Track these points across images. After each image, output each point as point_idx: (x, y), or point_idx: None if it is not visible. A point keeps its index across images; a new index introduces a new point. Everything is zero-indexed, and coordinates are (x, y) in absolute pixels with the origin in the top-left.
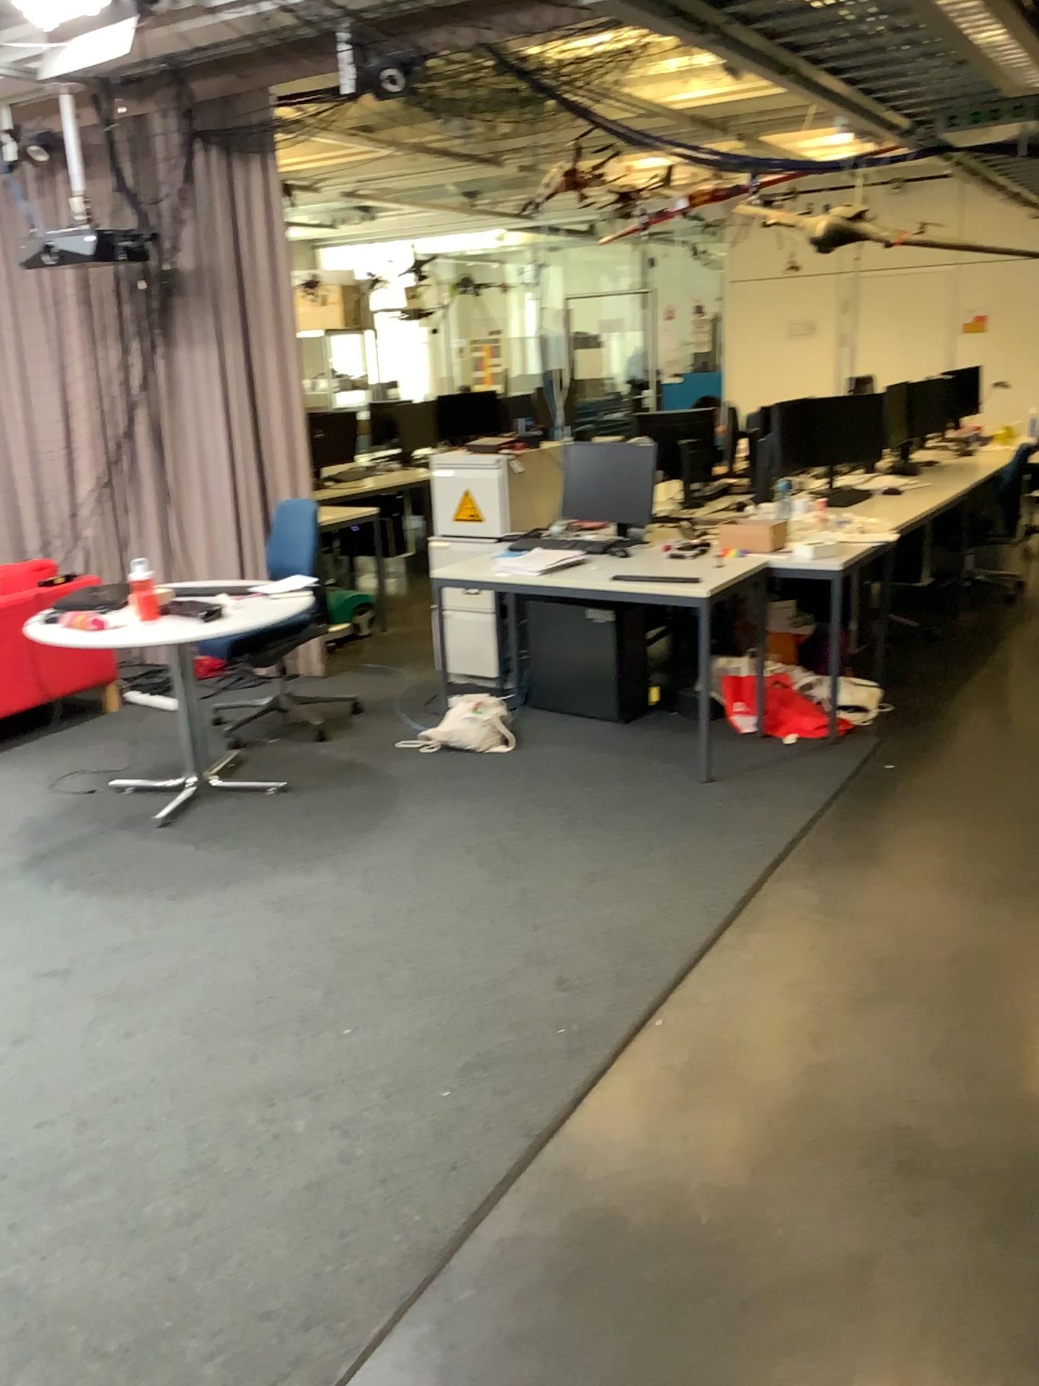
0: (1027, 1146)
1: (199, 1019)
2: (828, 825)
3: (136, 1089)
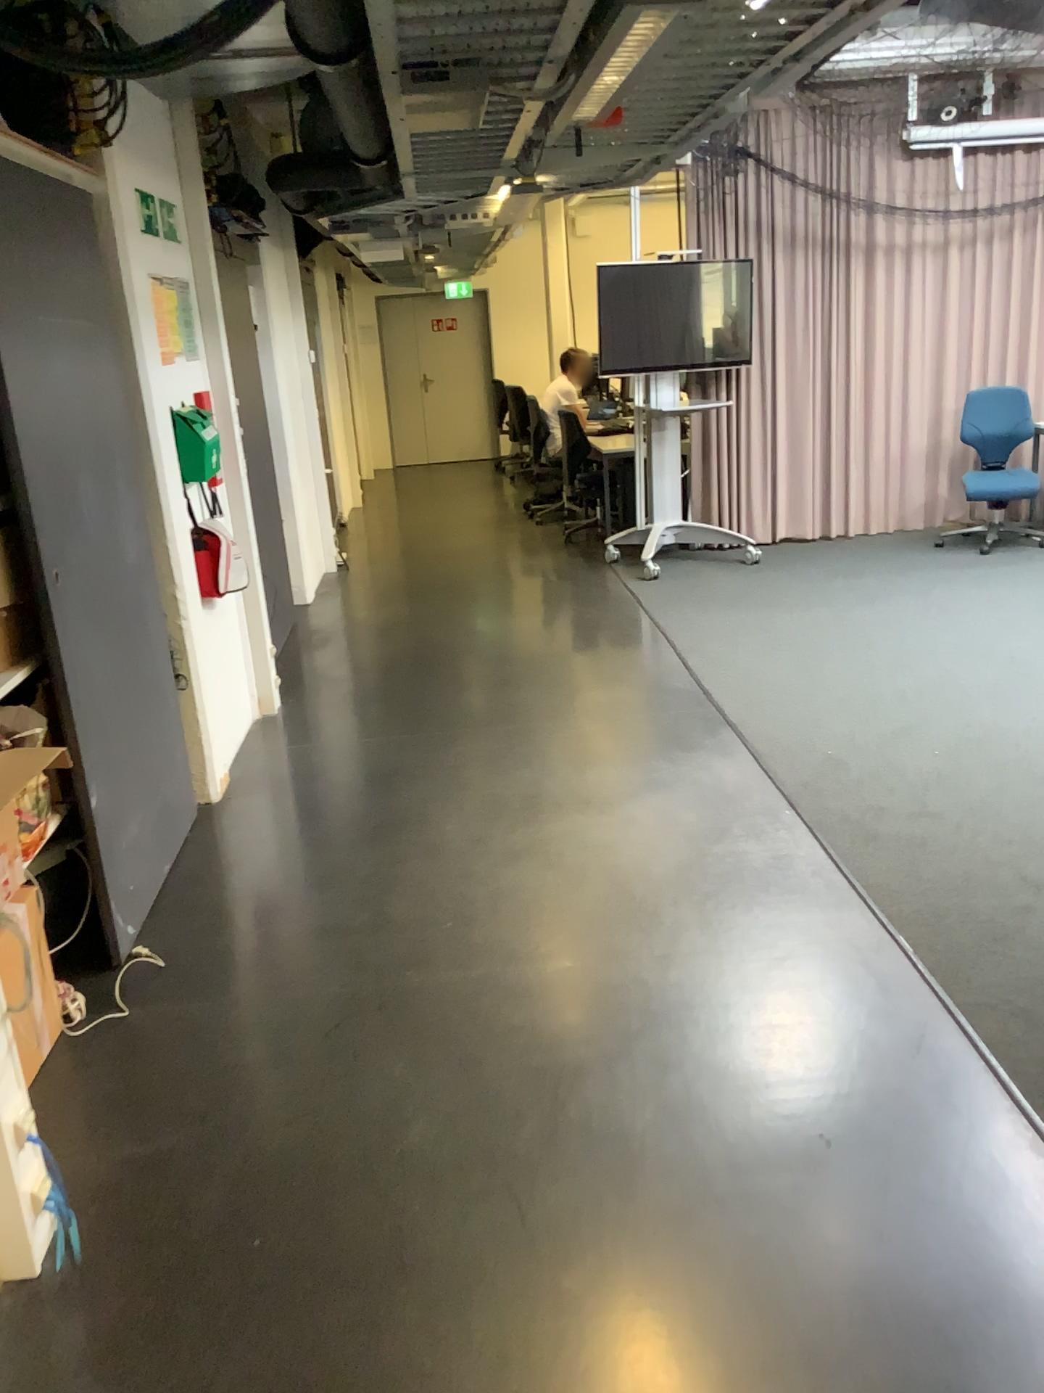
0: (538, 825)
1: (1017, 726)
2: (959, 1046)
3: (963, 706)
